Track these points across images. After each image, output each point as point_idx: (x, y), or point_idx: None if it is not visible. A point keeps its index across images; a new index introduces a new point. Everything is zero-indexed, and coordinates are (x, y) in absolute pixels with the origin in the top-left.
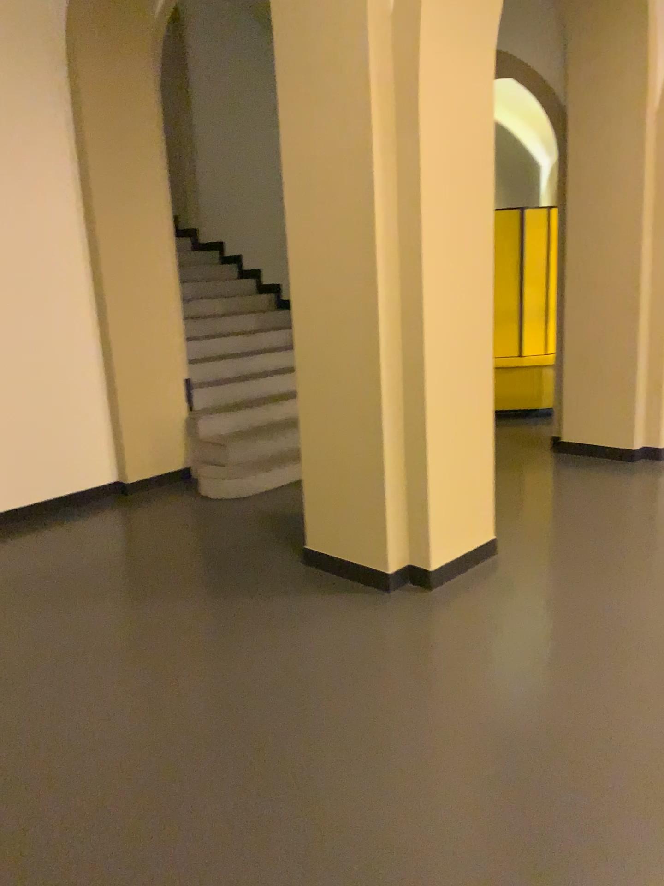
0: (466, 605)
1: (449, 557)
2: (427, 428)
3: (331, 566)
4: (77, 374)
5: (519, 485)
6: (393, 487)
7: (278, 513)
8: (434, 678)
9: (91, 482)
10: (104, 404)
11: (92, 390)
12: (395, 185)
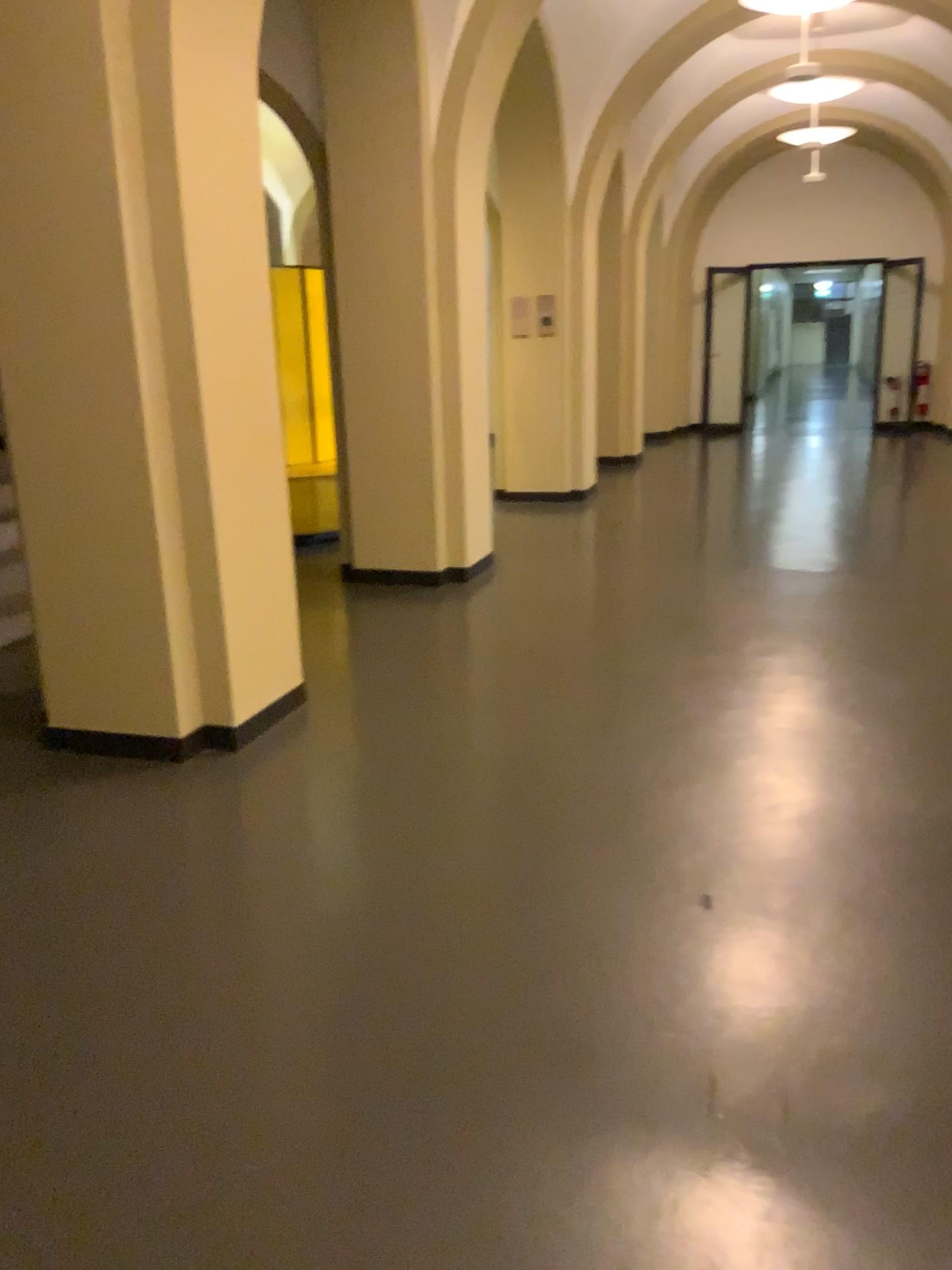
0: (285, 762)
1: (253, 711)
2: (215, 549)
3: (95, 746)
4: None
5: (313, 626)
6: (177, 628)
7: None
8: (270, 839)
9: None
10: None
11: None
12: (151, 235)
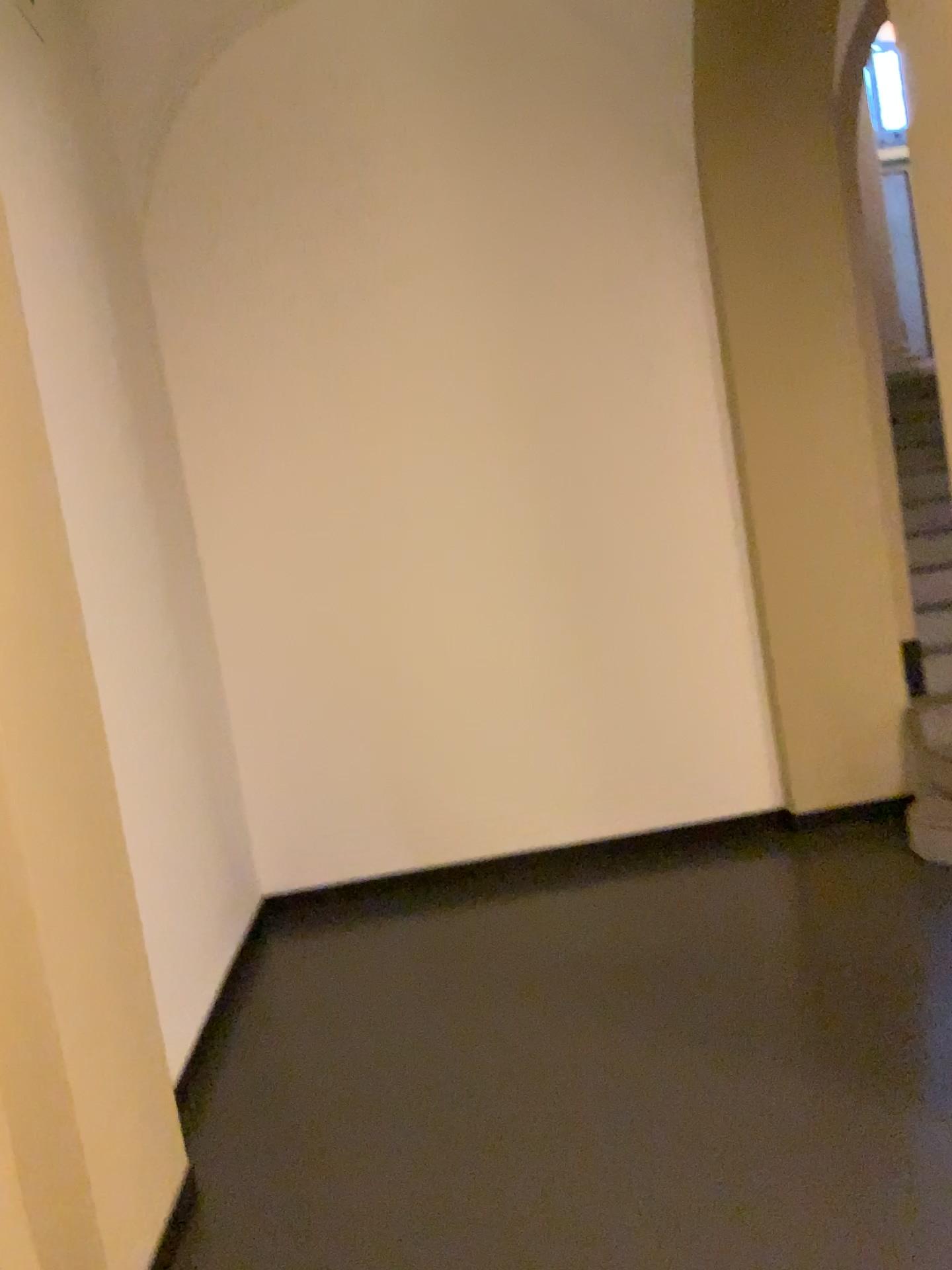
0: None
1: None
2: None
3: None
4: (715, 642)
5: None
6: None
7: None
8: None
9: (741, 808)
10: (759, 688)
11: (739, 666)
12: None
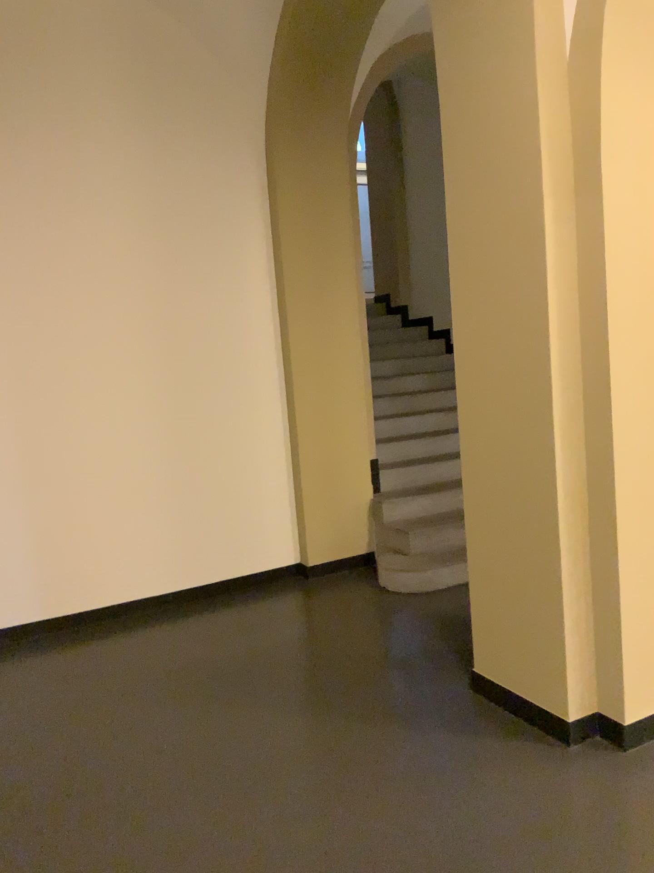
0: None
1: (653, 708)
2: (619, 540)
3: (500, 697)
4: (262, 453)
5: None
6: (573, 612)
7: (458, 616)
8: None
9: (272, 563)
10: (287, 484)
11: (276, 469)
12: (573, 245)
